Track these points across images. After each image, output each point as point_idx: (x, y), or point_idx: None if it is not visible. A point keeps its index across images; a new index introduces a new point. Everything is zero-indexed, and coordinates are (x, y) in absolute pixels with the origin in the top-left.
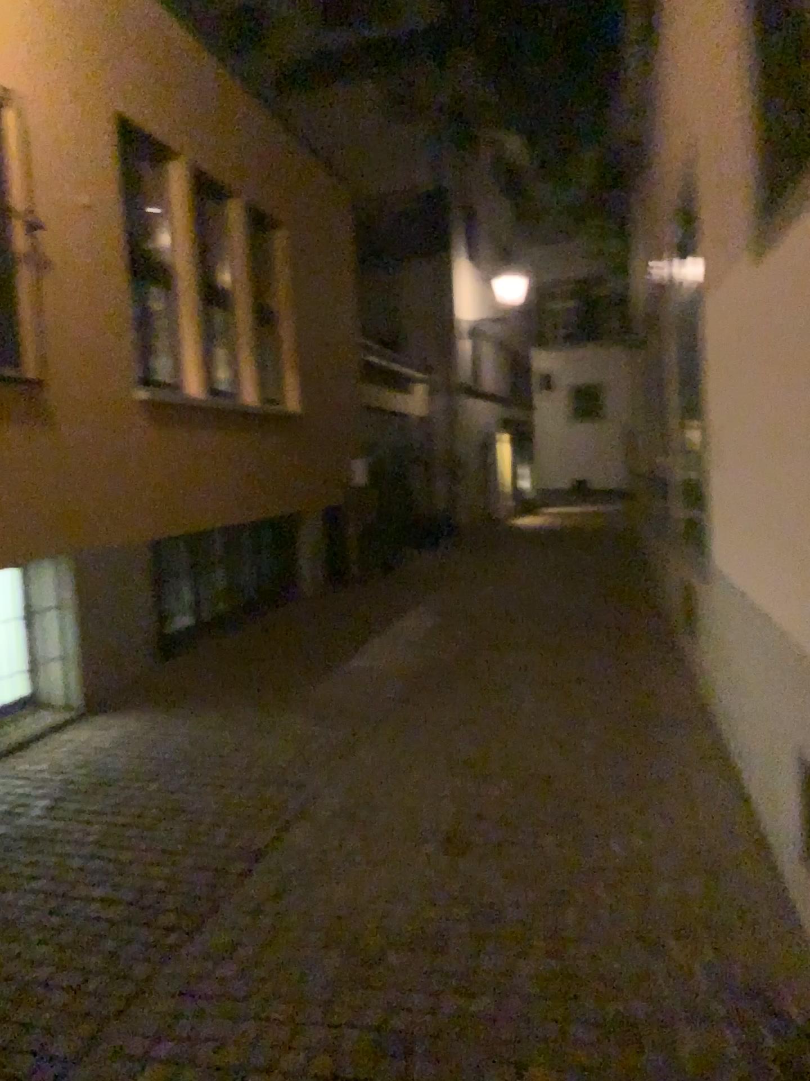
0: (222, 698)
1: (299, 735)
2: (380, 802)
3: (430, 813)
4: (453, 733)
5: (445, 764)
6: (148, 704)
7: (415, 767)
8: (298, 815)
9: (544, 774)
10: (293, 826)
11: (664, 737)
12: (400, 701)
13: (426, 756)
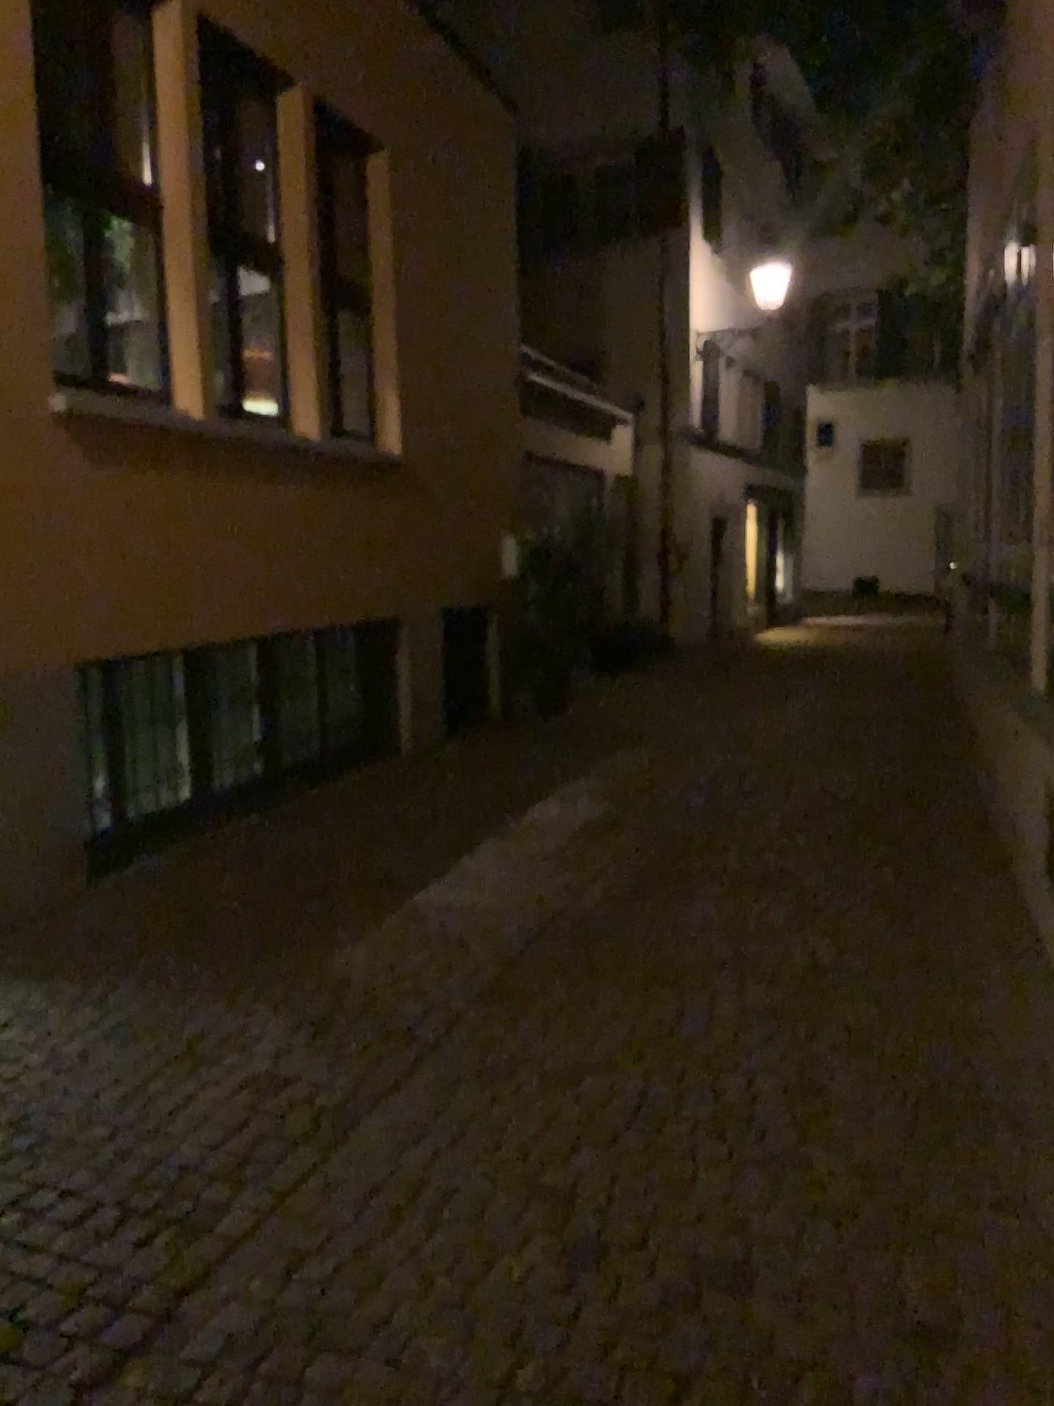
0: (164, 963)
1: (254, 1077)
2: (330, 1326)
3: (429, 1384)
4: (553, 1099)
5: (510, 1203)
6: (28, 967)
7: (448, 1201)
8: (136, 1344)
9: (723, 1265)
10: (102, 1391)
11: (1003, 1168)
12: (475, 1000)
13: (479, 1169)
